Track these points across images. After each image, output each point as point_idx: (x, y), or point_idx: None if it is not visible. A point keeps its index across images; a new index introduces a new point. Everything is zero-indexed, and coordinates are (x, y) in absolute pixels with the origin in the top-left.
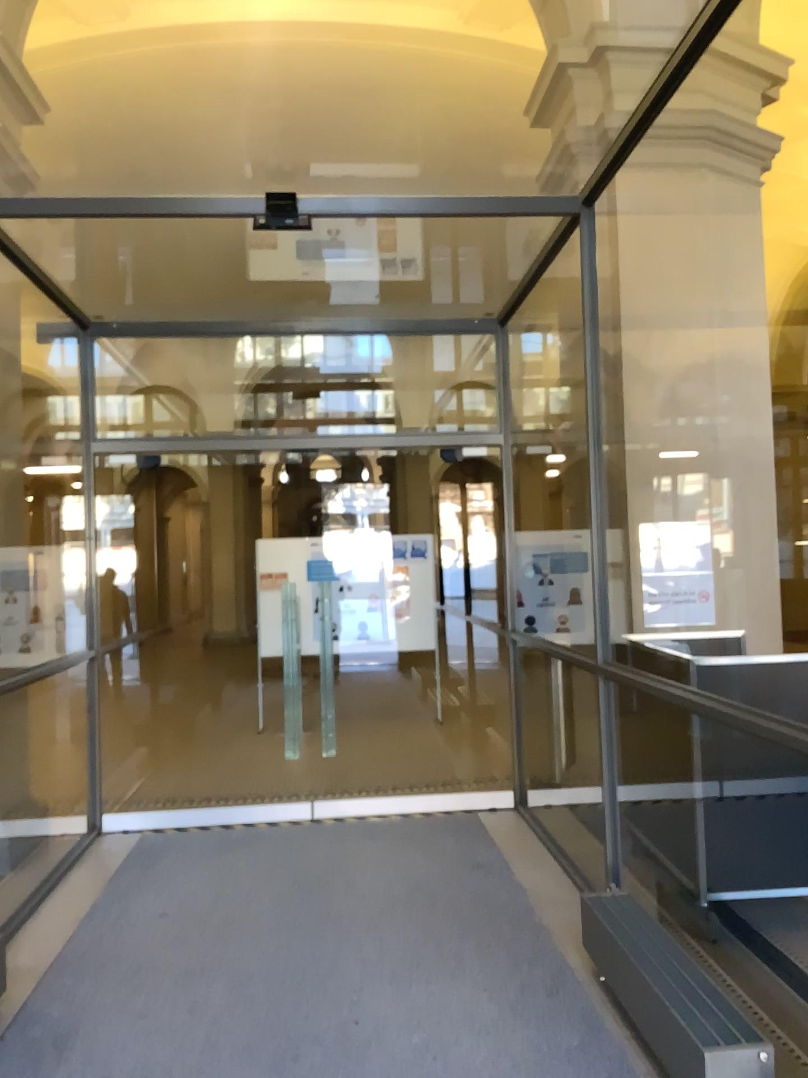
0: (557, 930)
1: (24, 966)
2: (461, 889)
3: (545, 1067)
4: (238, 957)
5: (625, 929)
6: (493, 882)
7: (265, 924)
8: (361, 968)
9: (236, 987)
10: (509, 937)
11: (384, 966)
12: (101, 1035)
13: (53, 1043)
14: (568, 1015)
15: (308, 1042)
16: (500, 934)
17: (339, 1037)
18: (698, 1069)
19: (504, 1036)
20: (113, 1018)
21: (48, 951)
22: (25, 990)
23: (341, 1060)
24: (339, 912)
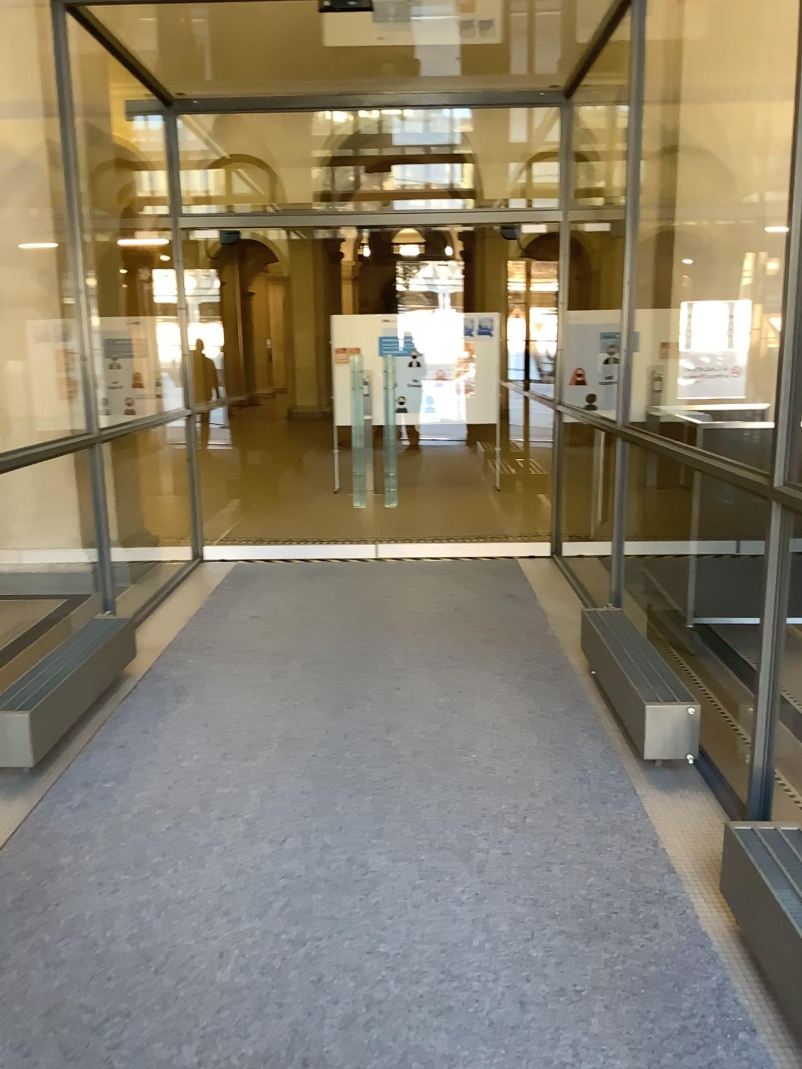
0: (565, 640)
1: (149, 642)
2: (492, 609)
3: (535, 721)
4: (310, 645)
5: (609, 632)
6: (520, 606)
7: (332, 626)
8: (405, 656)
9: (308, 663)
10: (525, 642)
11: (423, 656)
12: (209, 687)
13: (174, 689)
14: (560, 692)
15: (360, 698)
16: (518, 640)
17: (384, 696)
18: (641, 718)
19: (508, 702)
20: (217, 677)
21: (166, 634)
22: (151, 657)
23: (384, 709)
24: (392, 621)
